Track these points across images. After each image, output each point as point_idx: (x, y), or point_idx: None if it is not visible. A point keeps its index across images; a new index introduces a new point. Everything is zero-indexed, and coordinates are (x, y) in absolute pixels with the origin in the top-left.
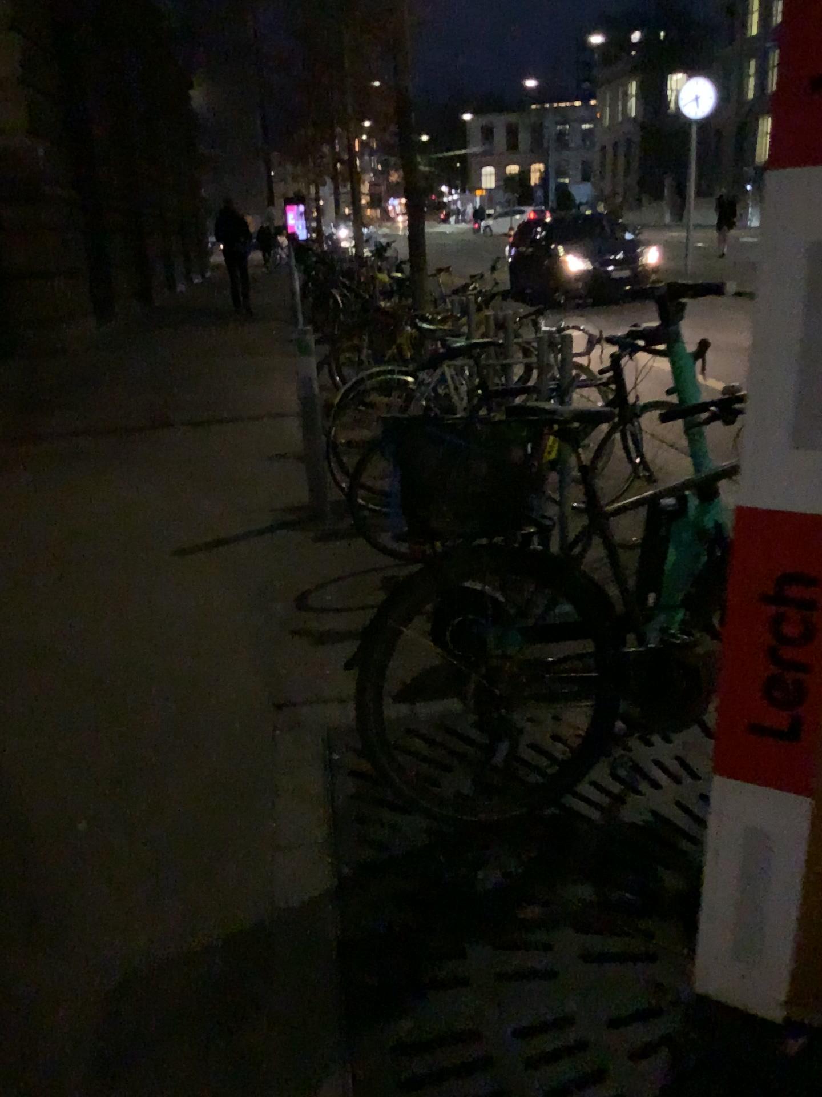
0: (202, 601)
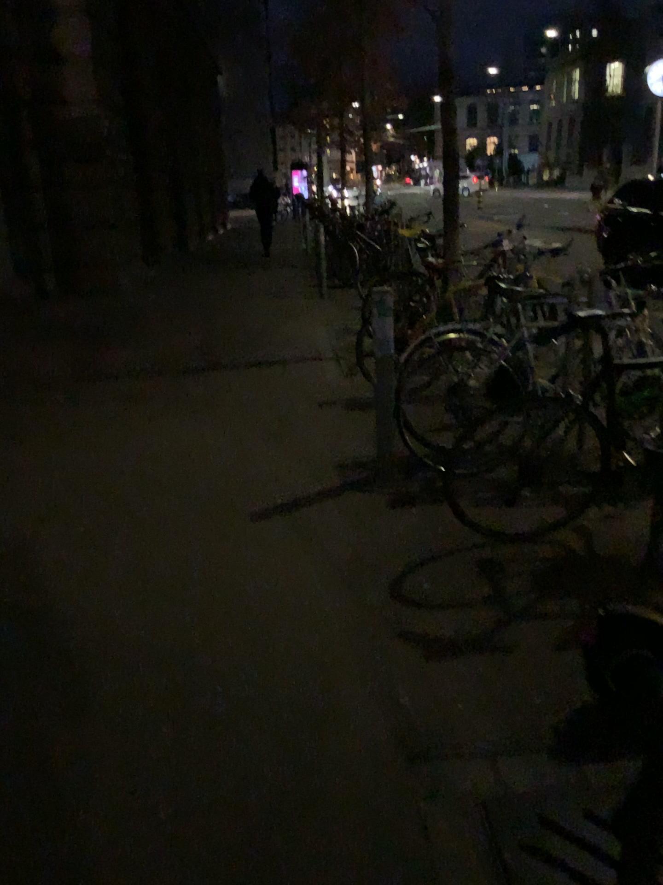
0: (289, 575)
